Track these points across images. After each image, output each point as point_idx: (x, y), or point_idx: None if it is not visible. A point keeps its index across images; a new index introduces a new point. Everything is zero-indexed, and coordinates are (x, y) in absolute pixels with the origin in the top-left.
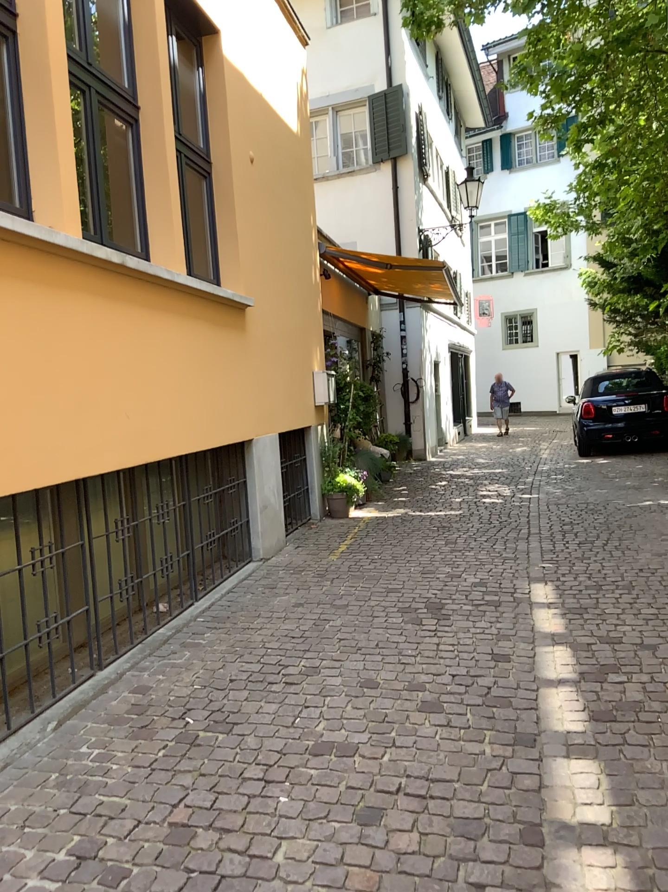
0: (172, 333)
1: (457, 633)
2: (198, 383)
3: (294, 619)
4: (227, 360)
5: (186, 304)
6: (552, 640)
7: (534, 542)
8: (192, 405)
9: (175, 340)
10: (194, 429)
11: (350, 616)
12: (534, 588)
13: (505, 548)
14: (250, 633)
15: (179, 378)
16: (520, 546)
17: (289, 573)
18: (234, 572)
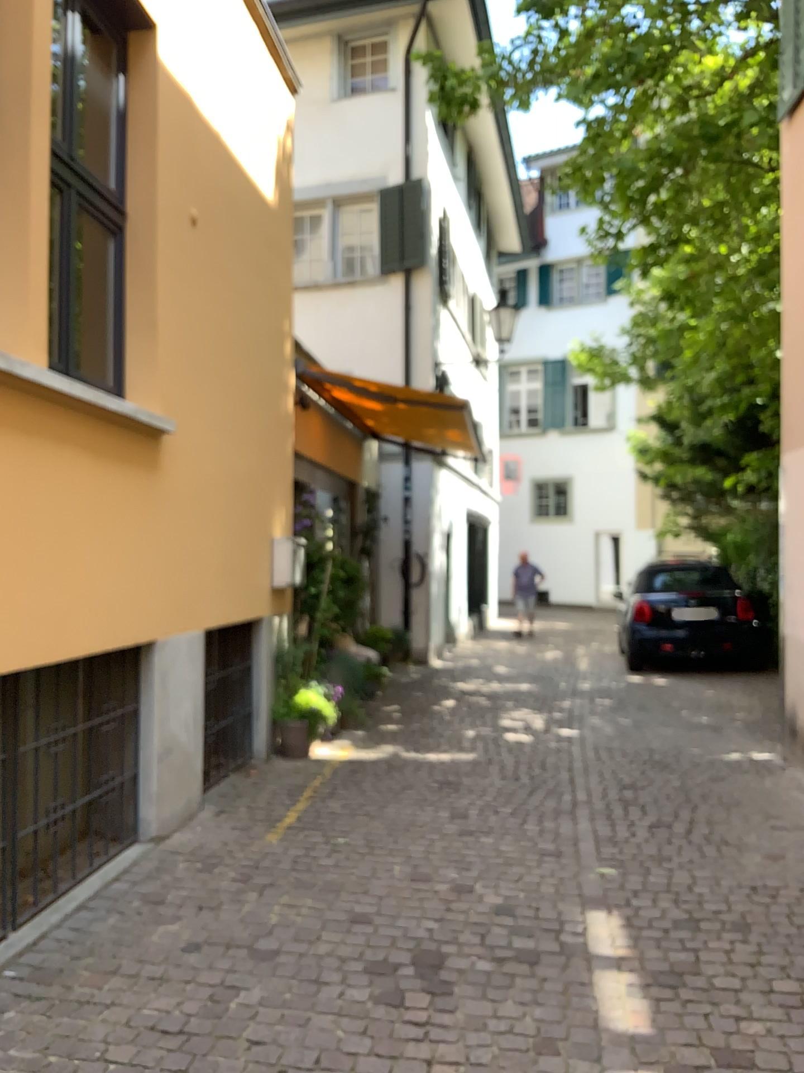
0: (6, 465)
1: (465, 1033)
2: (58, 550)
3: (178, 982)
4: (122, 516)
5: (45, 420)
6: (635, 1061)
7: (585, 822)
8: (39, 588)
9: (13, 478)
10: (37, 629)
11: (279, 978)
12: (593, 926)
13: (542, 832)
14: (89, 1017)
15: (14, 542)
16: (563, 828)
17: (195, 868)
18: (102, 866)
